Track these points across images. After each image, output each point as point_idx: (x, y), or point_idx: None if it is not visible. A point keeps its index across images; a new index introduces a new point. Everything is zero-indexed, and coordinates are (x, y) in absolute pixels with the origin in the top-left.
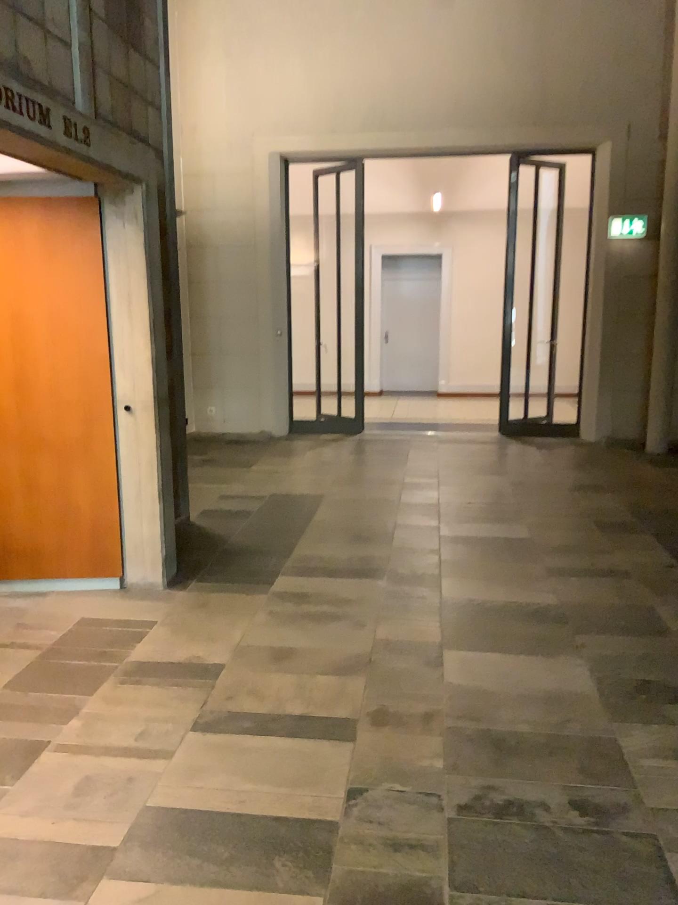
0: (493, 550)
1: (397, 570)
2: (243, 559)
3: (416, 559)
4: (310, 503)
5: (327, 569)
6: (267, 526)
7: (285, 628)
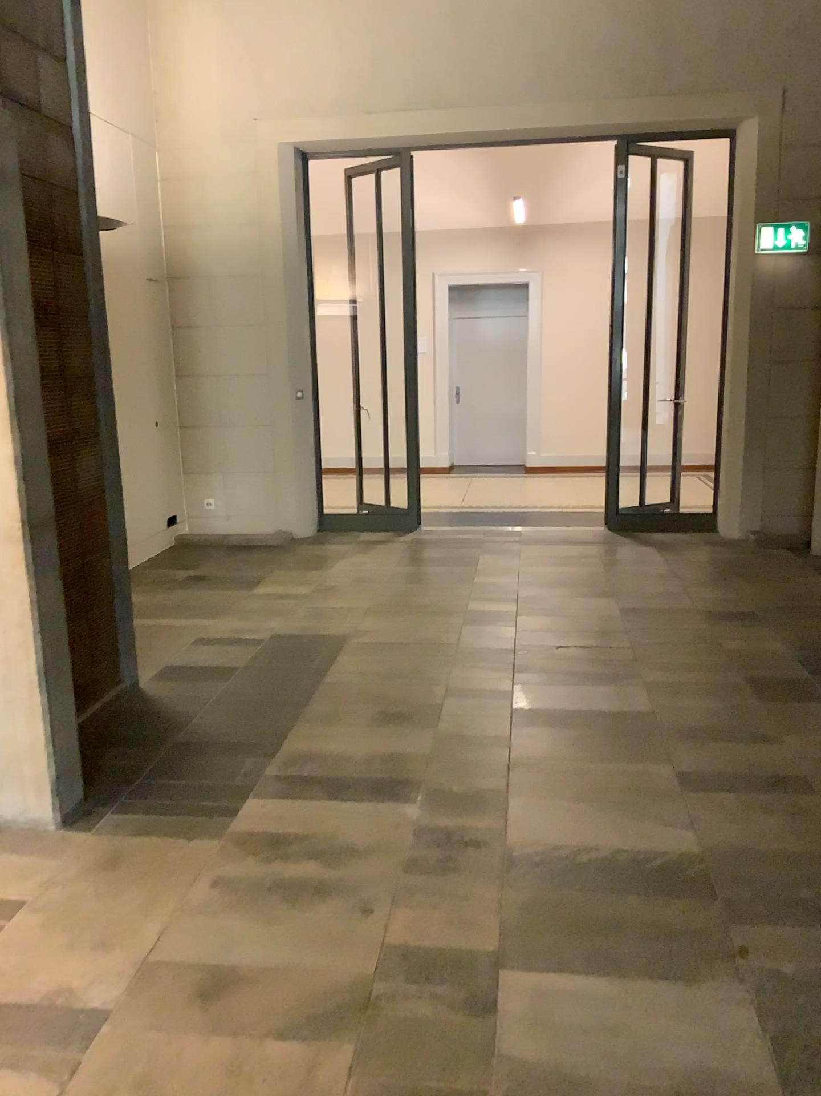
0: (592, 742)
1: (437, 785)
2: (199, 764)
3: (469, 762)
4: (322, 654)
5: (326, 784)
6: (249, 699)
7: (234, 920)
